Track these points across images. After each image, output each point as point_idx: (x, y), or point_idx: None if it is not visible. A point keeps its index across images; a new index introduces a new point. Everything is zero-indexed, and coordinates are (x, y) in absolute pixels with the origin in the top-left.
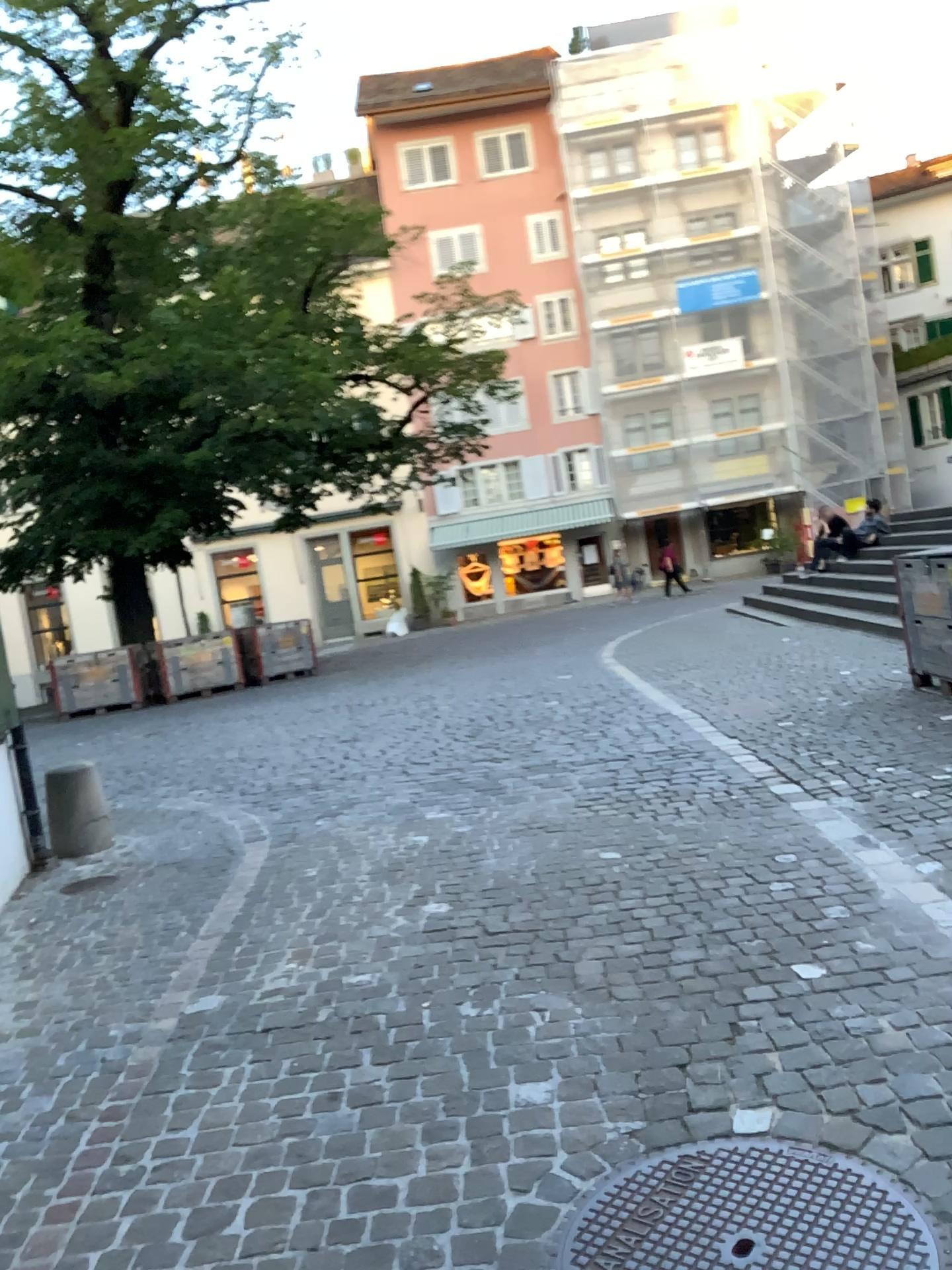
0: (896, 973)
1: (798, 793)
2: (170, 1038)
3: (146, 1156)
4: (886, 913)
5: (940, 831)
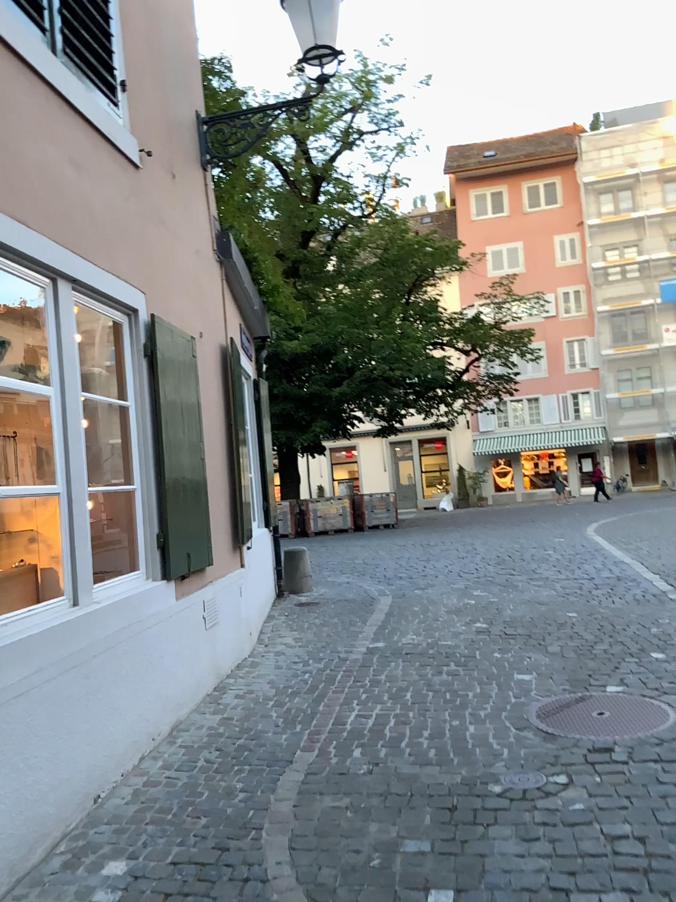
0: None
1: None
2: (366, 651)
3: (368, 678)
4: None
5: None
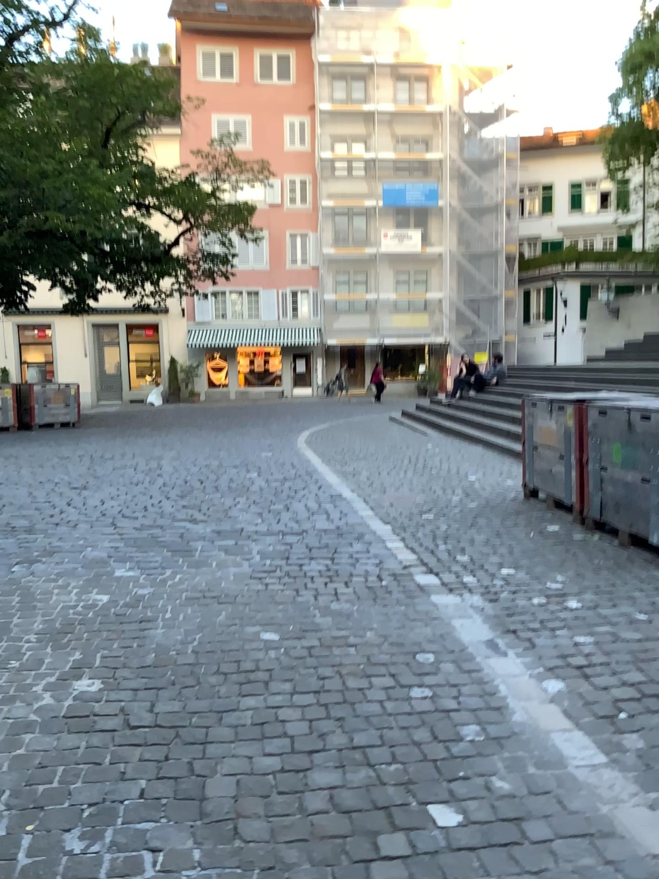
0: (536, 835)
1: (438, 587)
2: None
3: None
4: (520, 742)
5: (560, 643)
